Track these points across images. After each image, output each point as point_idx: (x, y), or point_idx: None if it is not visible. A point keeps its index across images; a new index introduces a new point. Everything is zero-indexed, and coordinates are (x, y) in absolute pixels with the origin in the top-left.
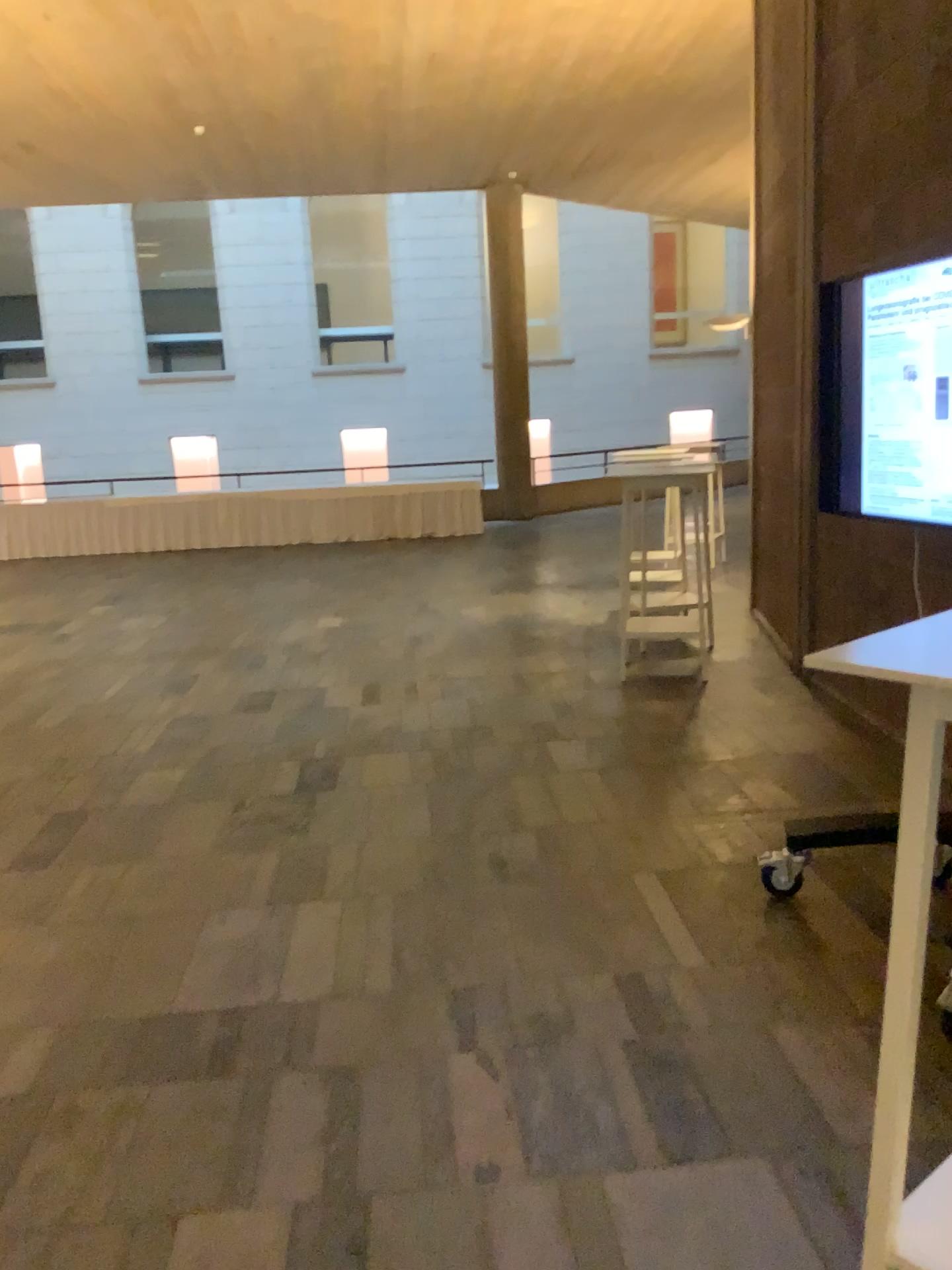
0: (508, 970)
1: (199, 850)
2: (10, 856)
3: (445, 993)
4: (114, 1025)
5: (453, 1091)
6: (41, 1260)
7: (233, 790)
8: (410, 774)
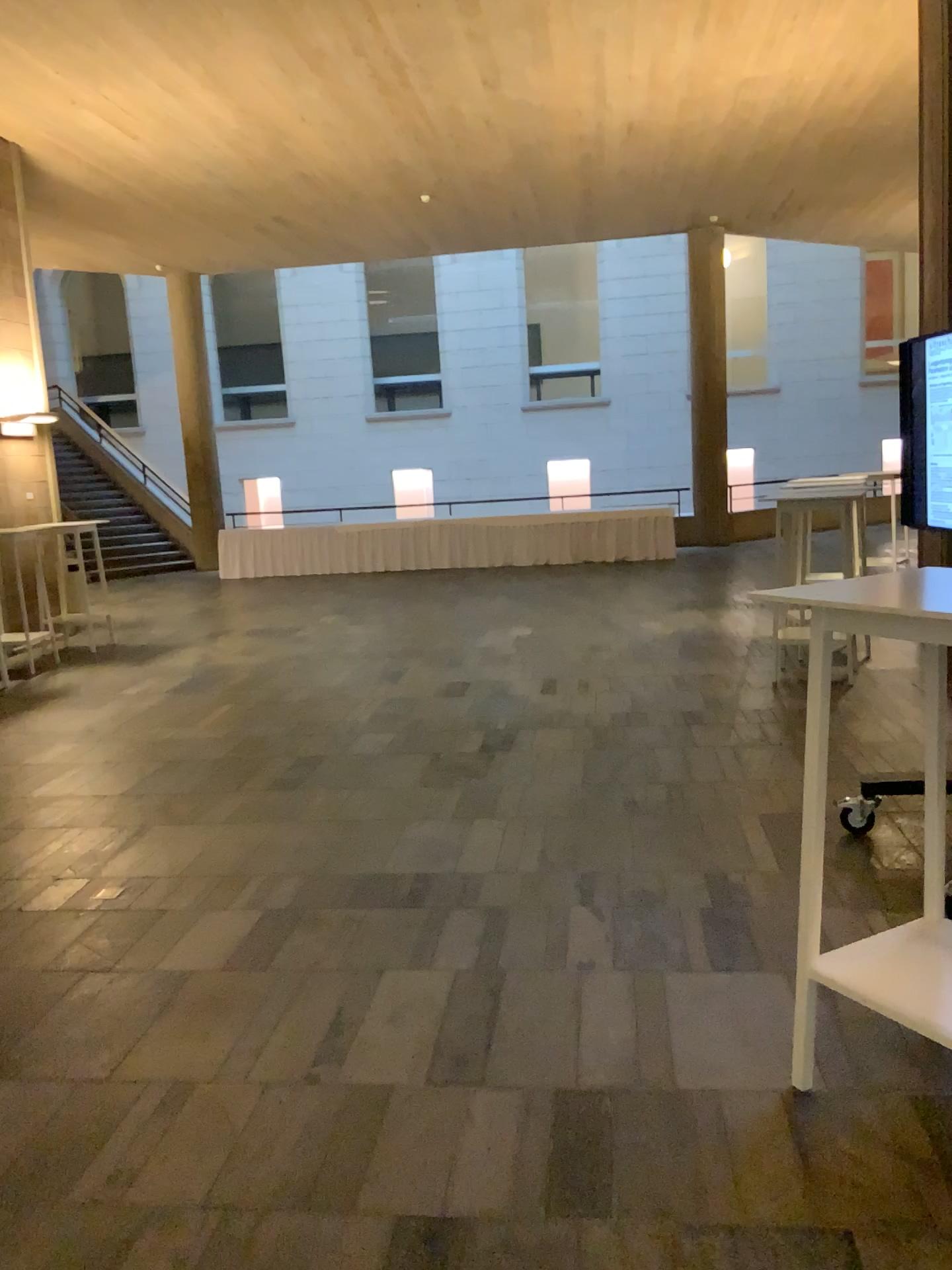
0: (627, 872)
1: (403, 789)
2: (264, 786)
3: (577, 882)
4: (339, 886)
5: (572, 935)
6: (295, 992)
7: (431, 750)
8: (574, 745)
